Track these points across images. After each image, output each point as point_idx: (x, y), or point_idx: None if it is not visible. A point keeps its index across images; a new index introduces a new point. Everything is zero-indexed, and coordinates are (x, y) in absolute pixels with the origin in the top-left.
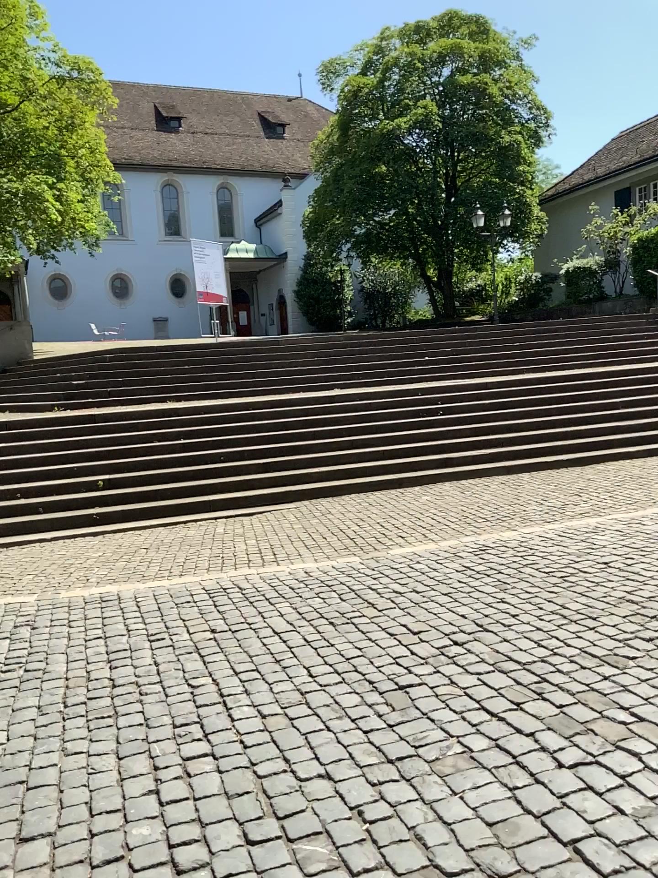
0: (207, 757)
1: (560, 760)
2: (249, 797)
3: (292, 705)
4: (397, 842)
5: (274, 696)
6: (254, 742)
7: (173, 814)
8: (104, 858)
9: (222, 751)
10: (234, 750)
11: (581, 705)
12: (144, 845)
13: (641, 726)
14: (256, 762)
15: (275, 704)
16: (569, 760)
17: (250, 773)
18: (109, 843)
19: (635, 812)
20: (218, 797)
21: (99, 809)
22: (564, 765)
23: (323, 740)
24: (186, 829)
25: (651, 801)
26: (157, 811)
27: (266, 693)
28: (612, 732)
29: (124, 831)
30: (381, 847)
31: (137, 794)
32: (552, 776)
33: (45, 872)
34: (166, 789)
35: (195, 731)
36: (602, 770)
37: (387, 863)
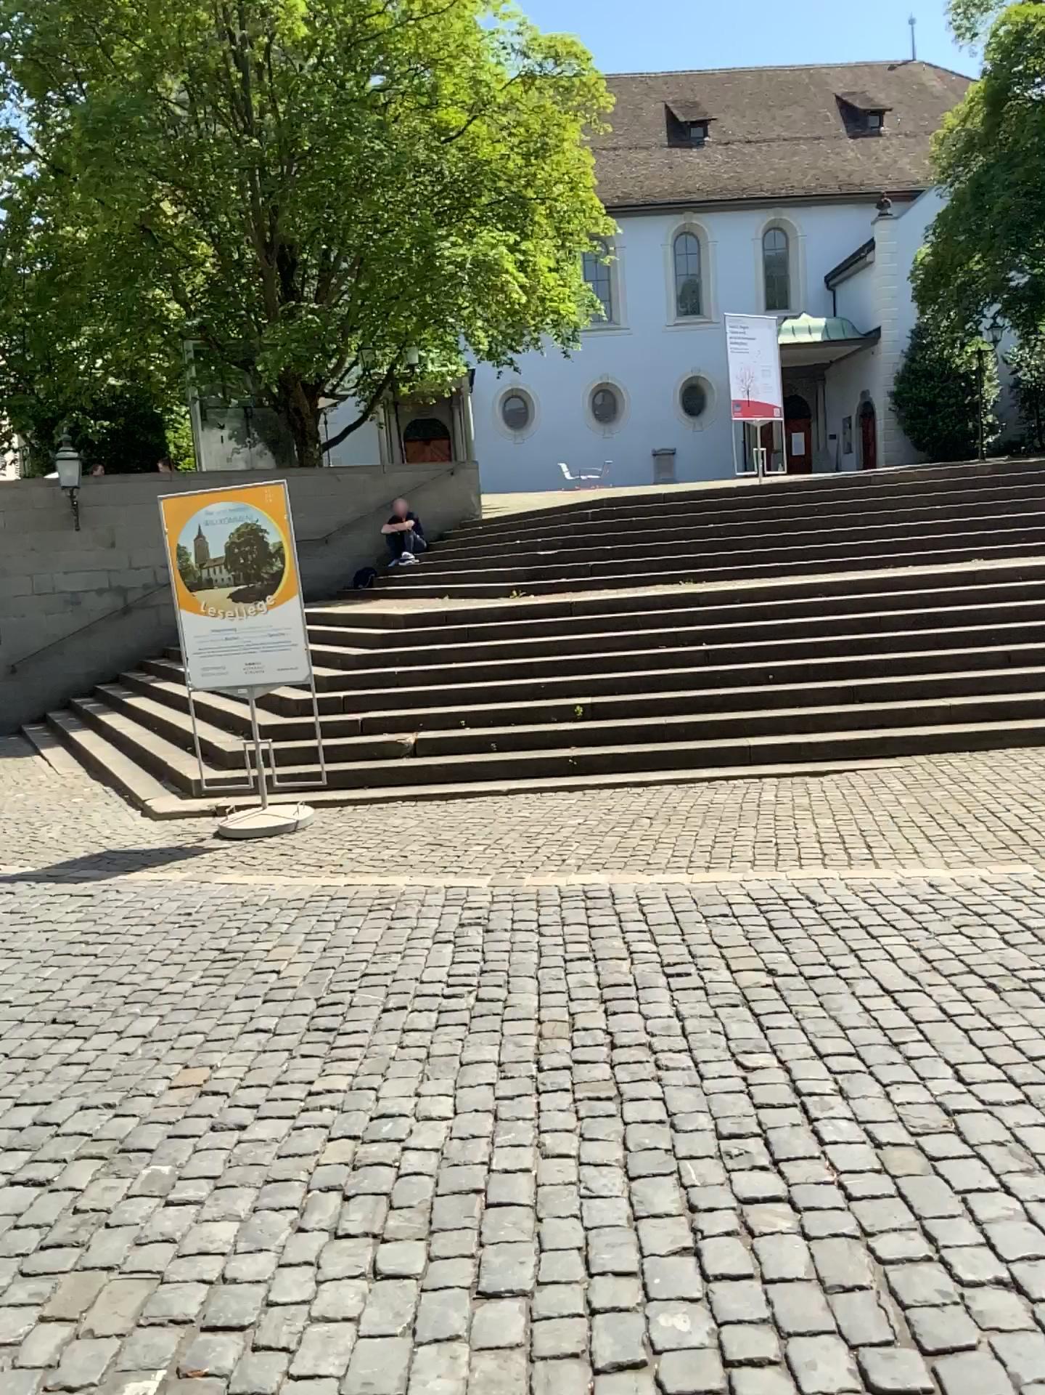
0: (782, 1205)
1: None
2: (866, 1298)
3: (932, 1133)
4: None
5: (895, 1109)
6: (867, 1193)
7: (730, 1302)
8: (617, 1359)
9: (808, 1198)
10: (830, 1201)
11: None
12: (682, 1349)
13: None
14: (873, 1233)
15: (900, 1125)
16: None
17: (864, 1251)
18: (624, 1332)
19: None
20: (808, 1287)
21: (604, 1268)
22: None
23: (1001, 1213)
24: (755, 1338)
25: None
26: (700, 1289)
27: (881, 1102)
28: None
29: (648, 1315)
30: None
31: (667, 1251)
32: None
33: (523, 1363)
34: (716, 1252)
35: (759, 1154)
36: None
37: None
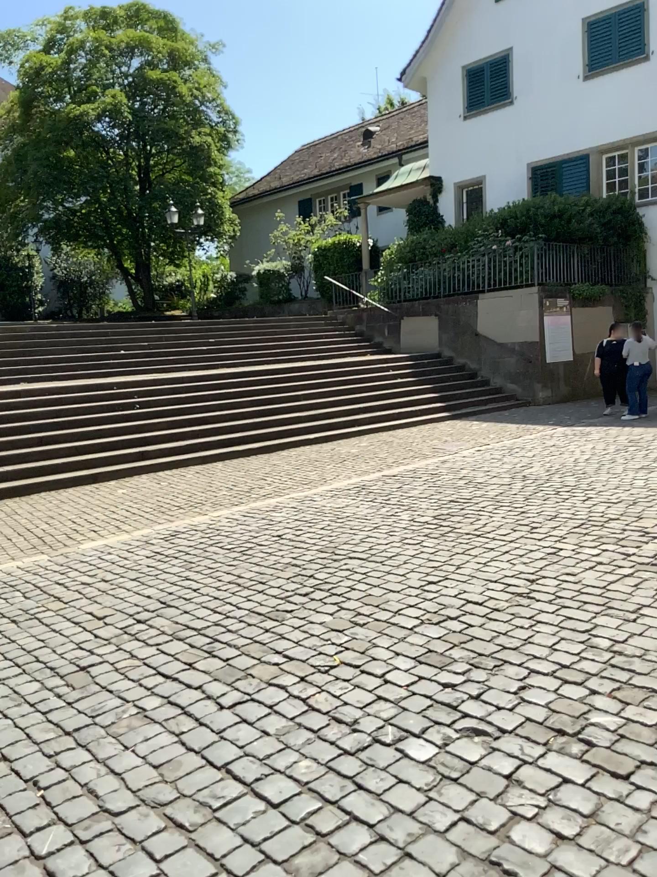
0: None
1: (221, 703)
2: None
3: None
4: (70, 799)
5: None
6: None
7: None
8: None
9: None
10: None
11: (244, 656)
12: None
13: (289, 664)
14: None
15: None
16: (229, 702)
17: None
18: None
19: (276, 731)
20: None
21: None
22: (224, 707)
23: None
24: None
25: (290, 720)
26: None
27: None
28: (266, 673)
29: None
30: (53, 806)
31: None
32: (214, 717)
33: None
34: None
35: None
36: (255, 704)
37: (59, 818)
